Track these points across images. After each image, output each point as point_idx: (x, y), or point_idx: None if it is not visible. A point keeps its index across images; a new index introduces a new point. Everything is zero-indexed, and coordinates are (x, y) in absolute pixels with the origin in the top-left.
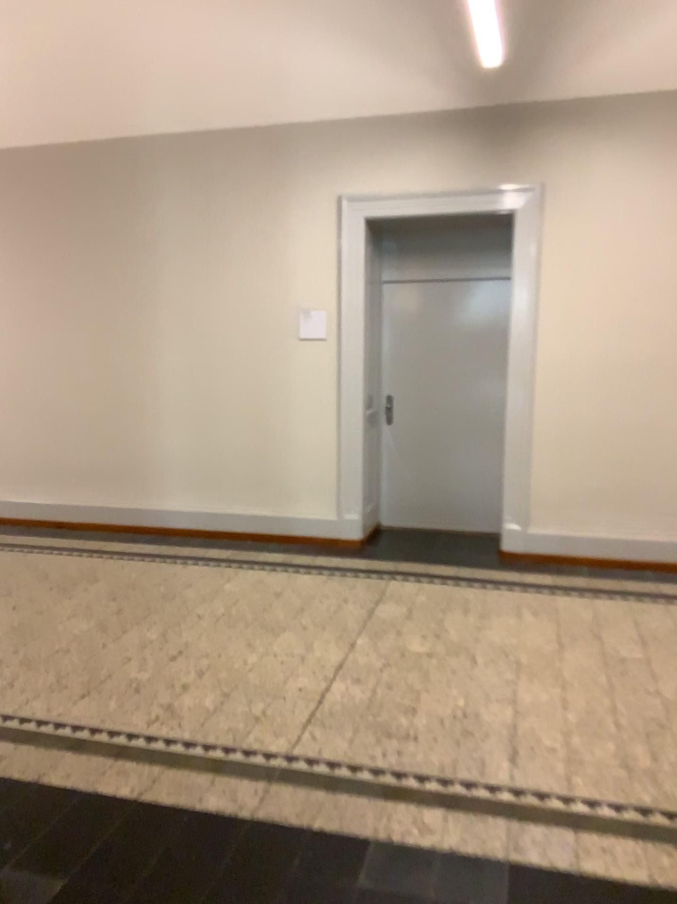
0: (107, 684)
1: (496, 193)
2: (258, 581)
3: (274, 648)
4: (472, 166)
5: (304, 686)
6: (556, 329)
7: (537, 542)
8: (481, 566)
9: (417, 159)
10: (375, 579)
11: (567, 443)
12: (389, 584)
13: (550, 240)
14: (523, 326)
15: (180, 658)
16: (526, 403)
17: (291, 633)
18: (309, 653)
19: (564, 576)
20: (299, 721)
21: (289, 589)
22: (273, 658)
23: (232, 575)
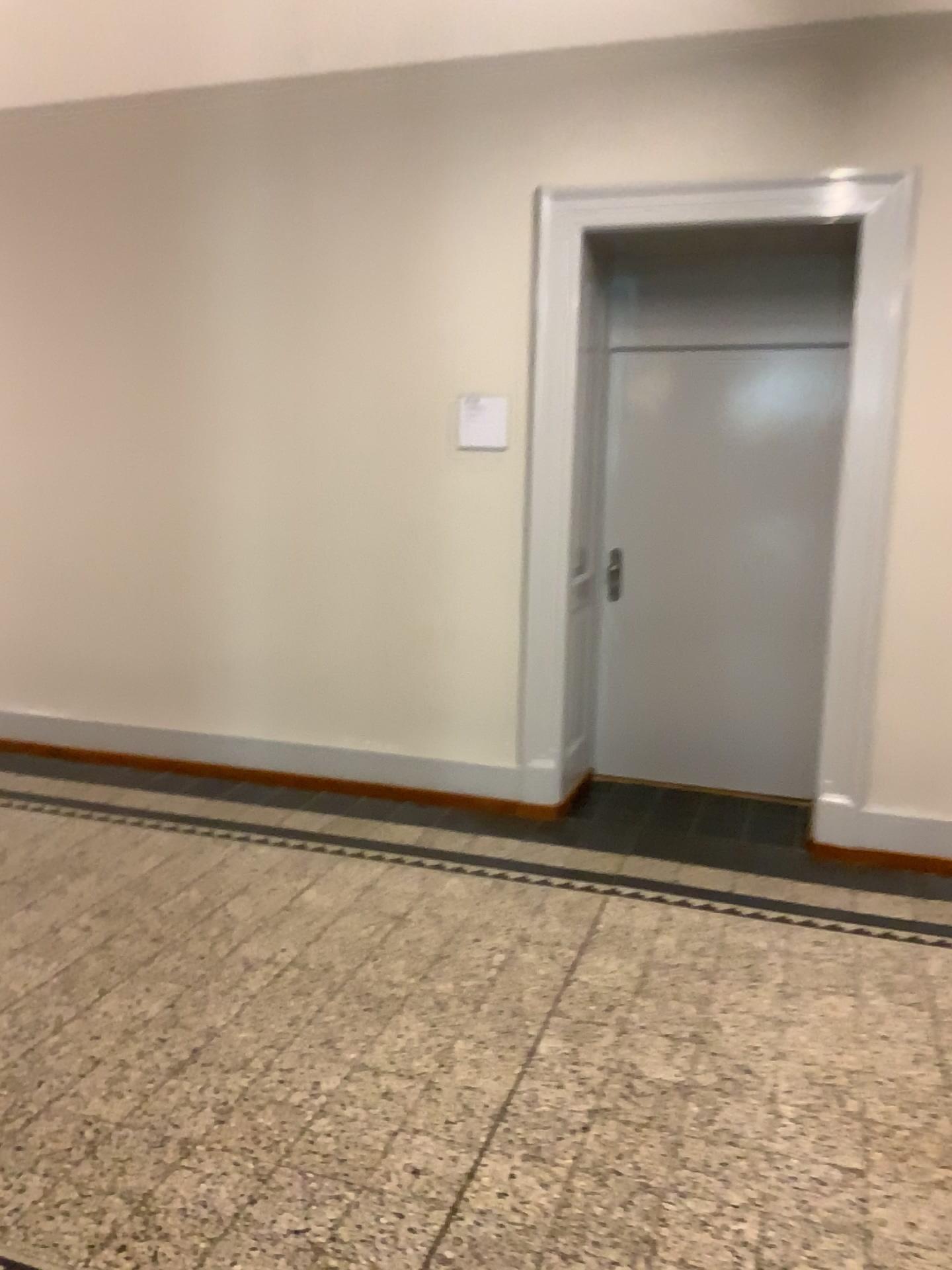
0: (35, 1130)
1: (831, 184)
2: (370, 883)
3: (377, 1050)
4: (787, 135)
5: (426, 1162)
6: (934, 439)
7: (878, 826)
8: (773, 865)
9: (683, 123)
10: (580, 887)
11: (944, 650)
12: (605, 899)
13: (931, 271)
14: (871, 433)
15: (193, 1068)
16: (871, 576)
17: (415, 1014)
18: (444, 1070)
19: (931, 897)
20: (405, 1267)
21: (423, 902)
22: (372, 1079)
23: (324, 867)
